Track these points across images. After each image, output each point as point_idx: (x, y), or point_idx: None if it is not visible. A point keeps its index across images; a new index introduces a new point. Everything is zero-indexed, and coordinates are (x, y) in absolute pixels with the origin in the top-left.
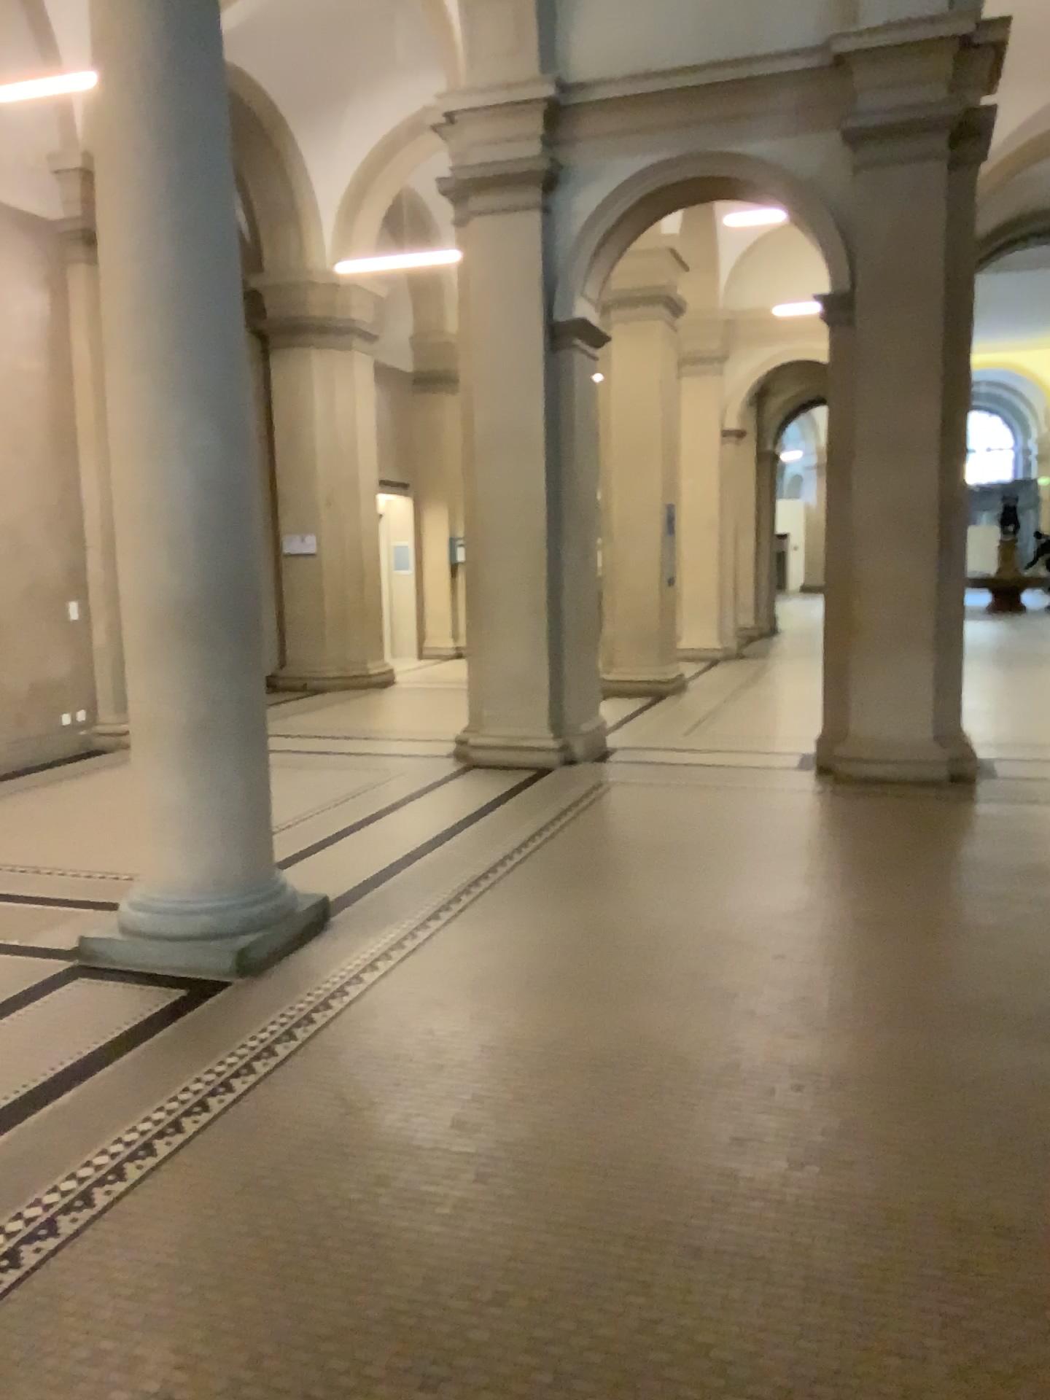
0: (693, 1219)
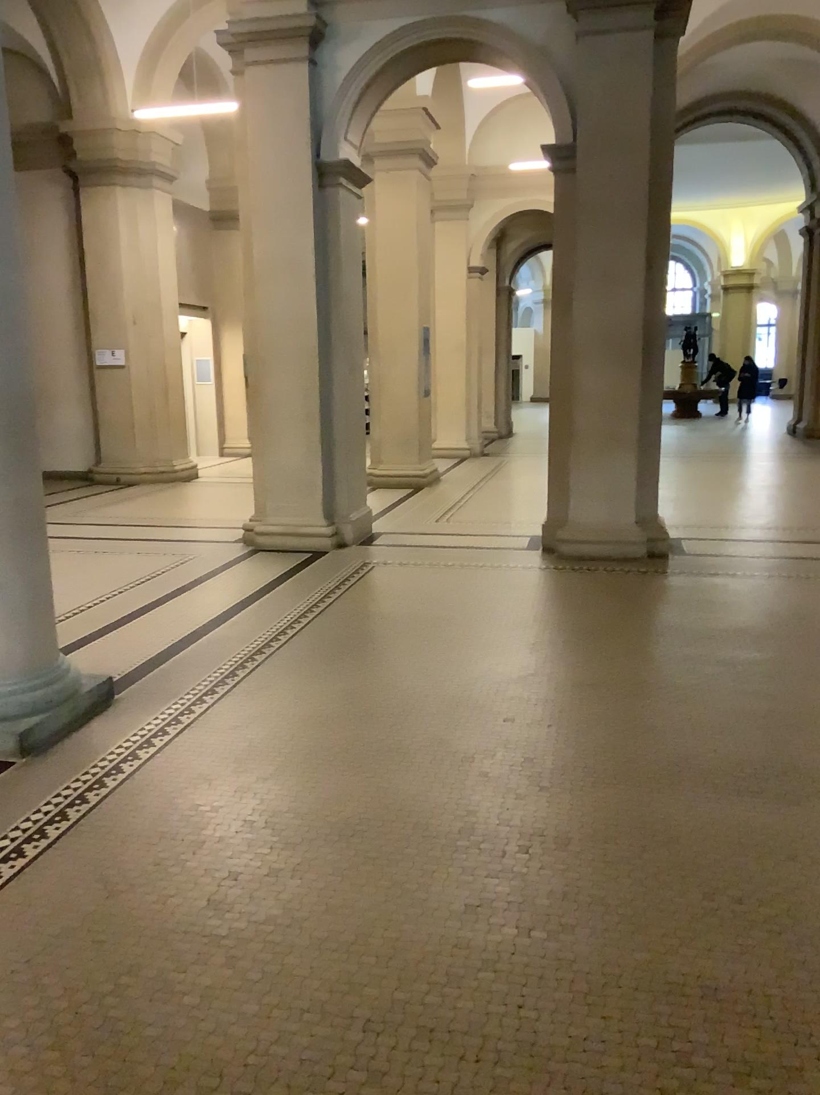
0: (426, 1000)
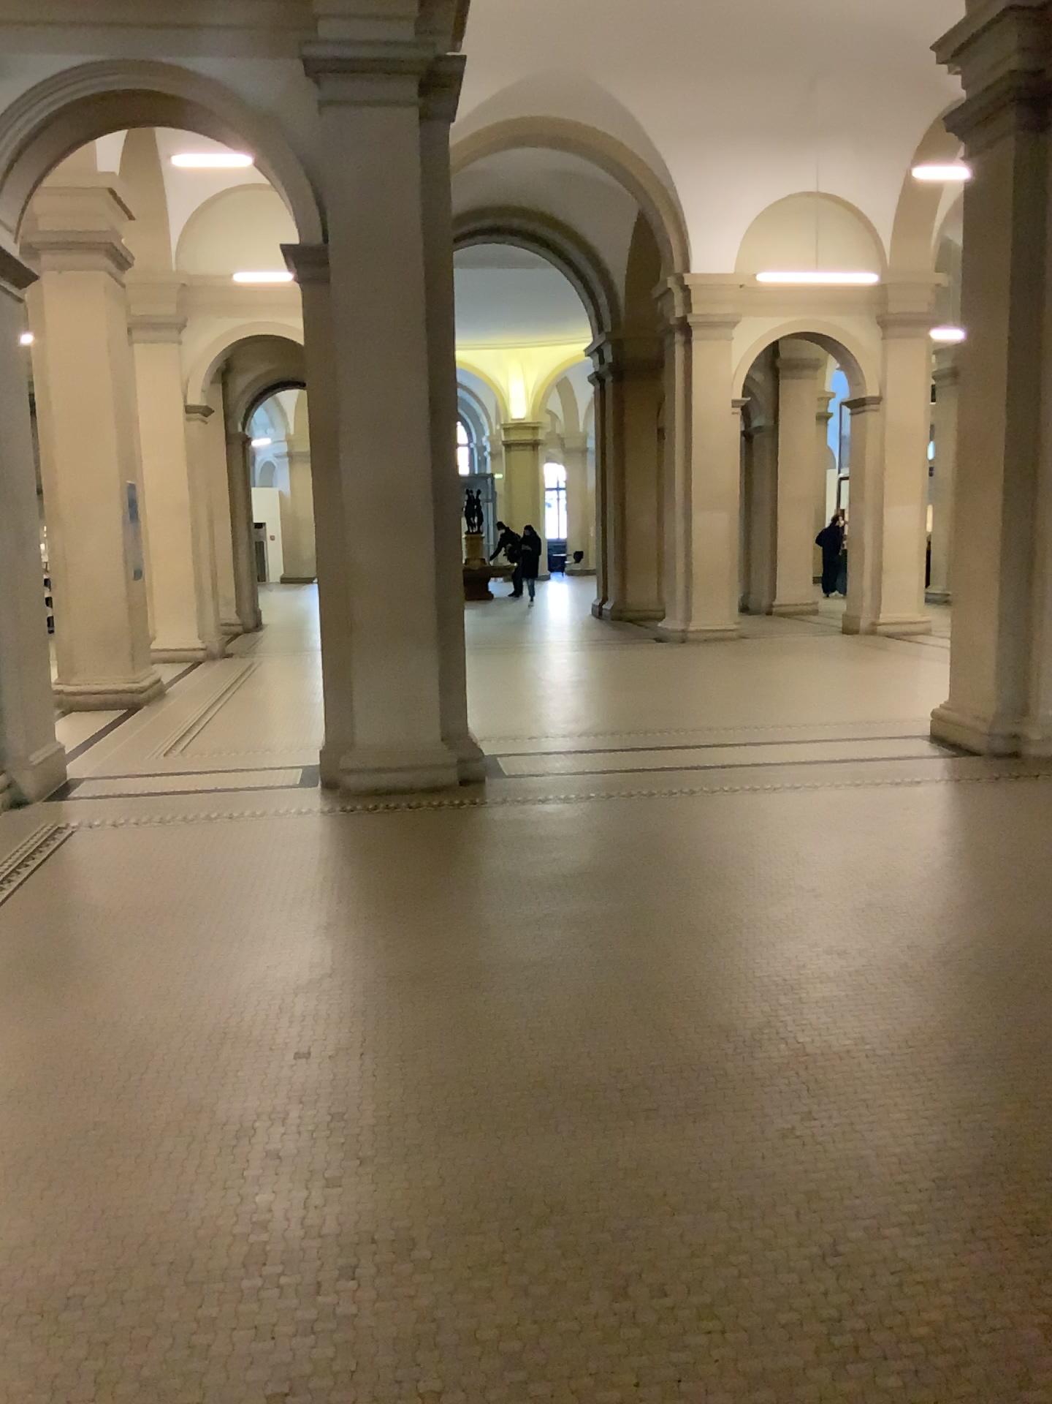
0: None
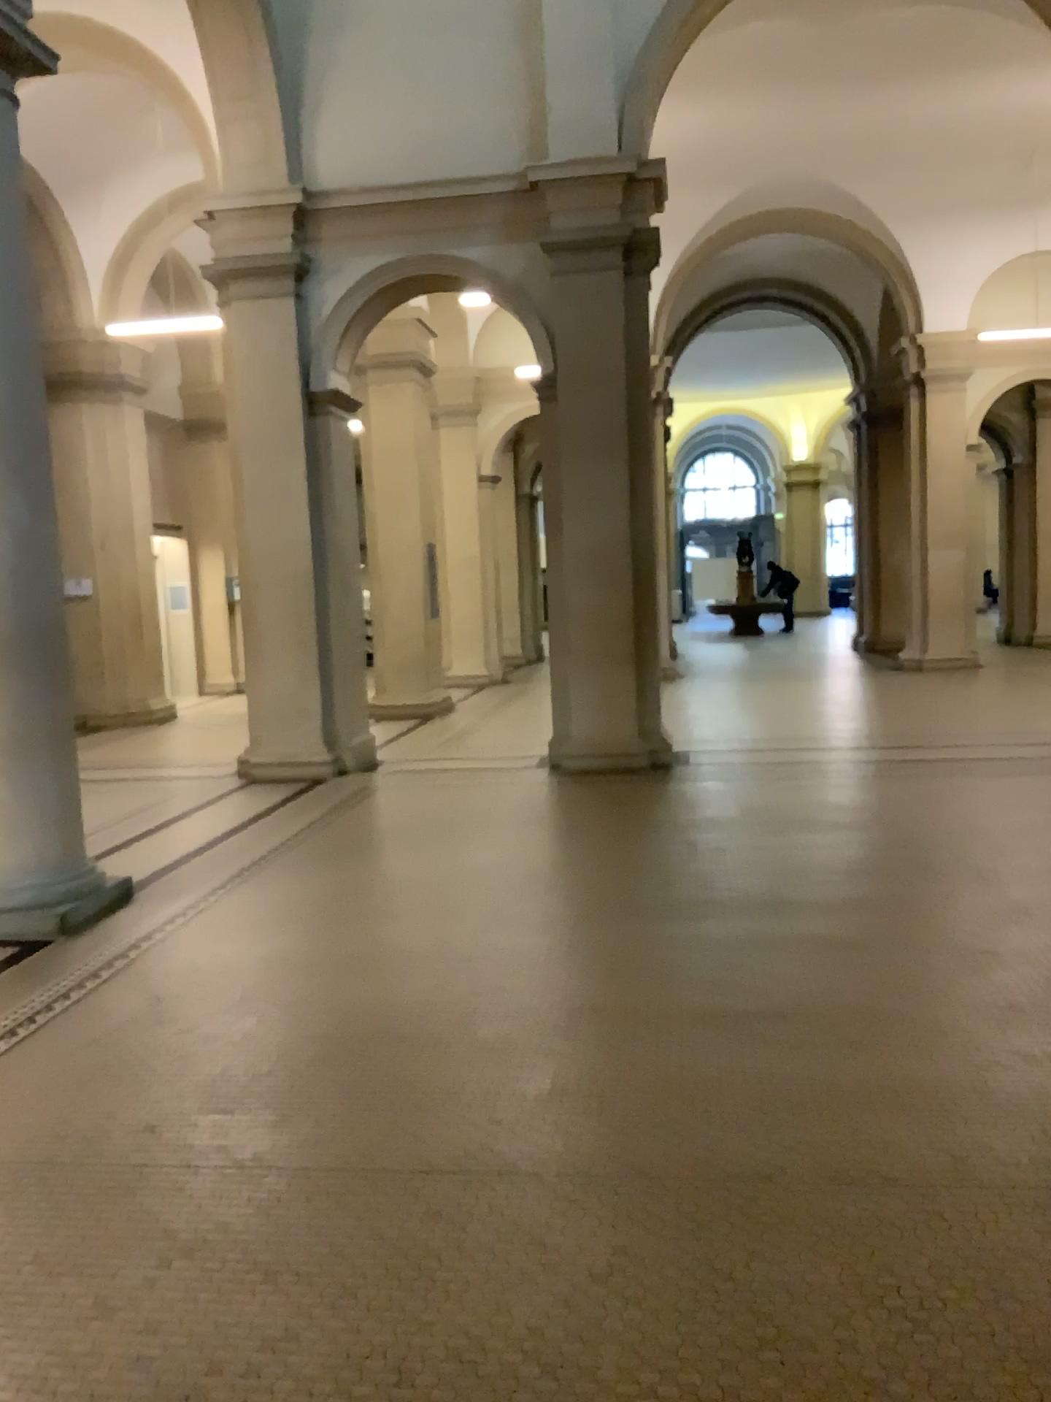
0: (402, 1024)
